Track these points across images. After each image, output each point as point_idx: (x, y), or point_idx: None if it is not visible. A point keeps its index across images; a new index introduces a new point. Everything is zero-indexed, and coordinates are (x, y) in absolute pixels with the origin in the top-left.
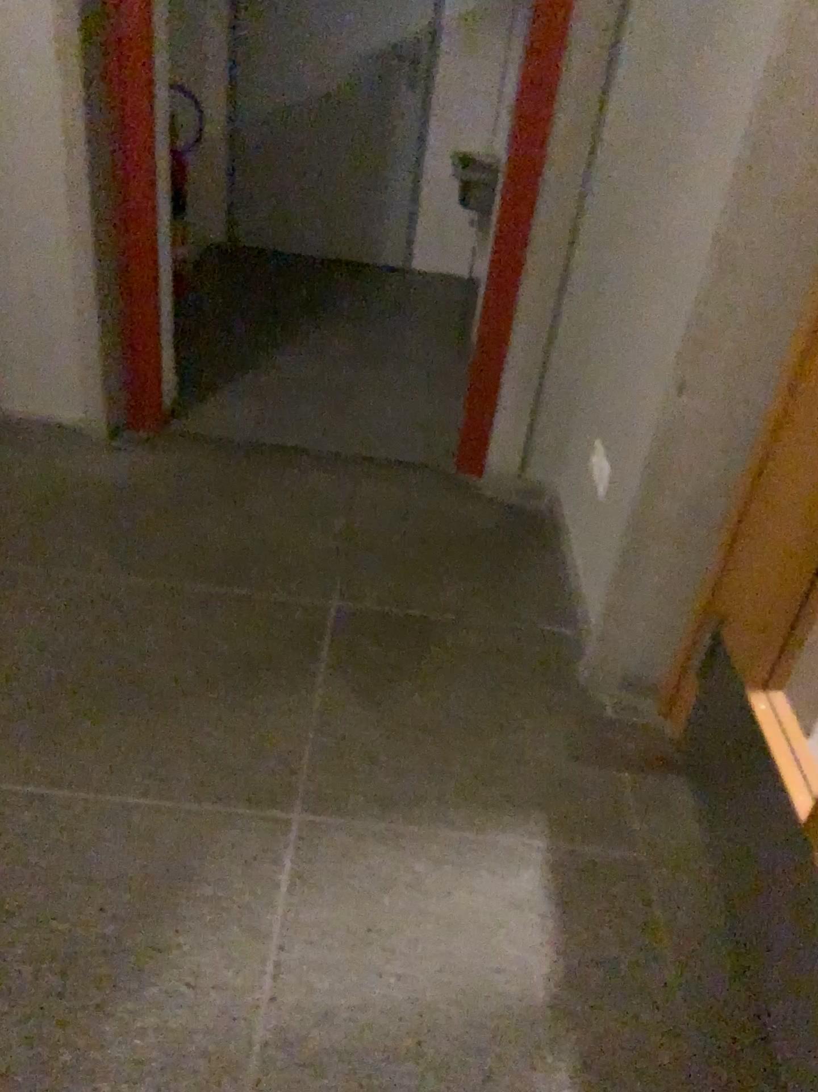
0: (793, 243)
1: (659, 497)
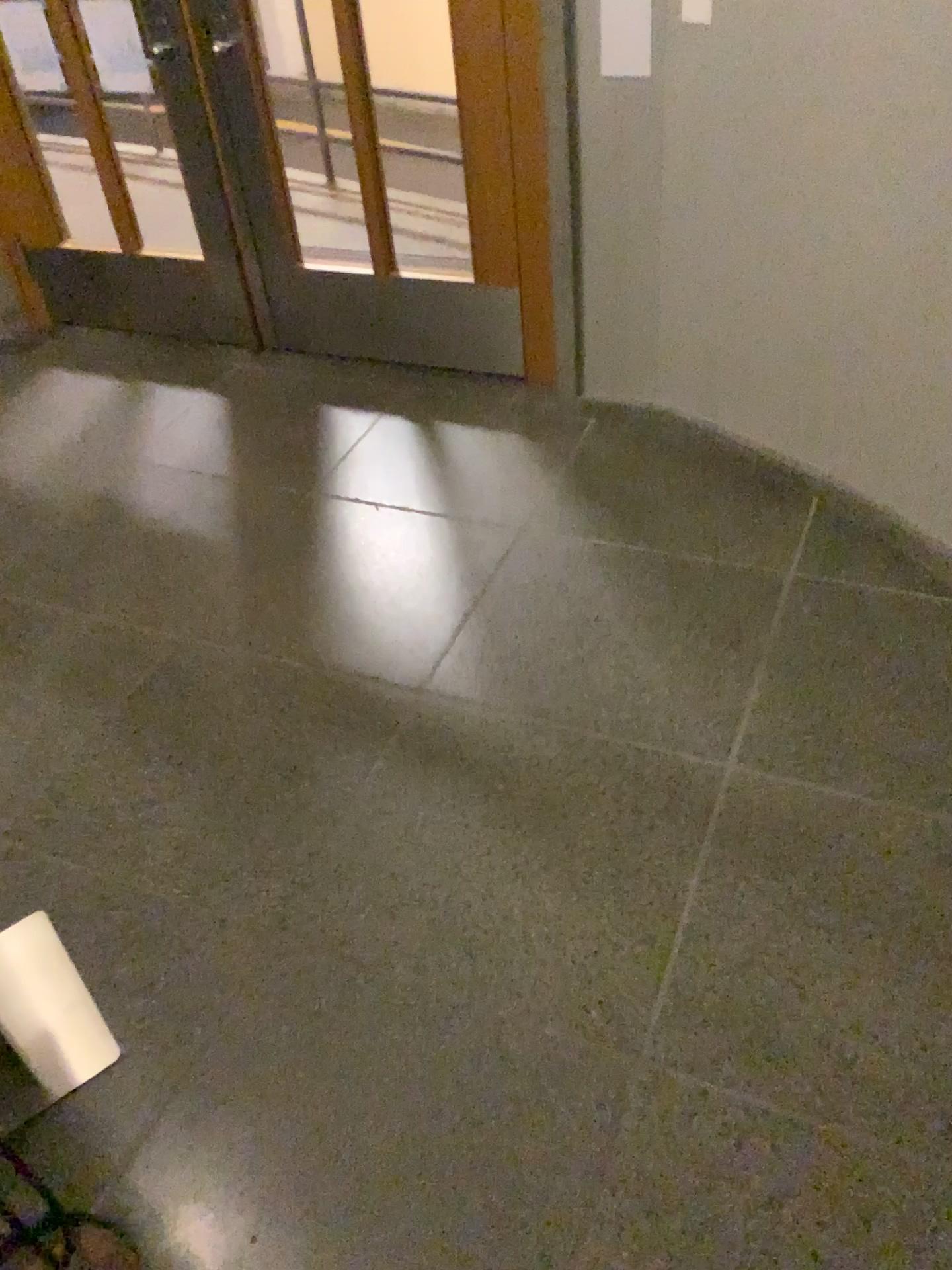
0: None
1: None
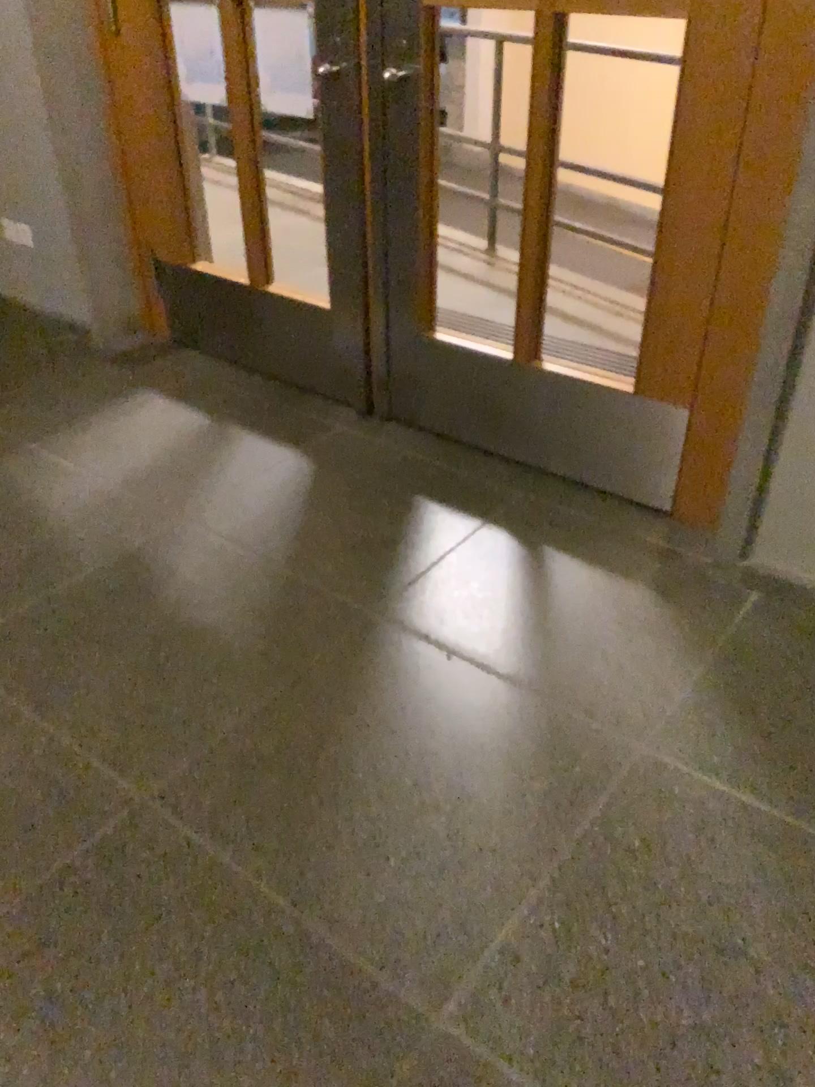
0: (80, 18)
1: (81, 193)
